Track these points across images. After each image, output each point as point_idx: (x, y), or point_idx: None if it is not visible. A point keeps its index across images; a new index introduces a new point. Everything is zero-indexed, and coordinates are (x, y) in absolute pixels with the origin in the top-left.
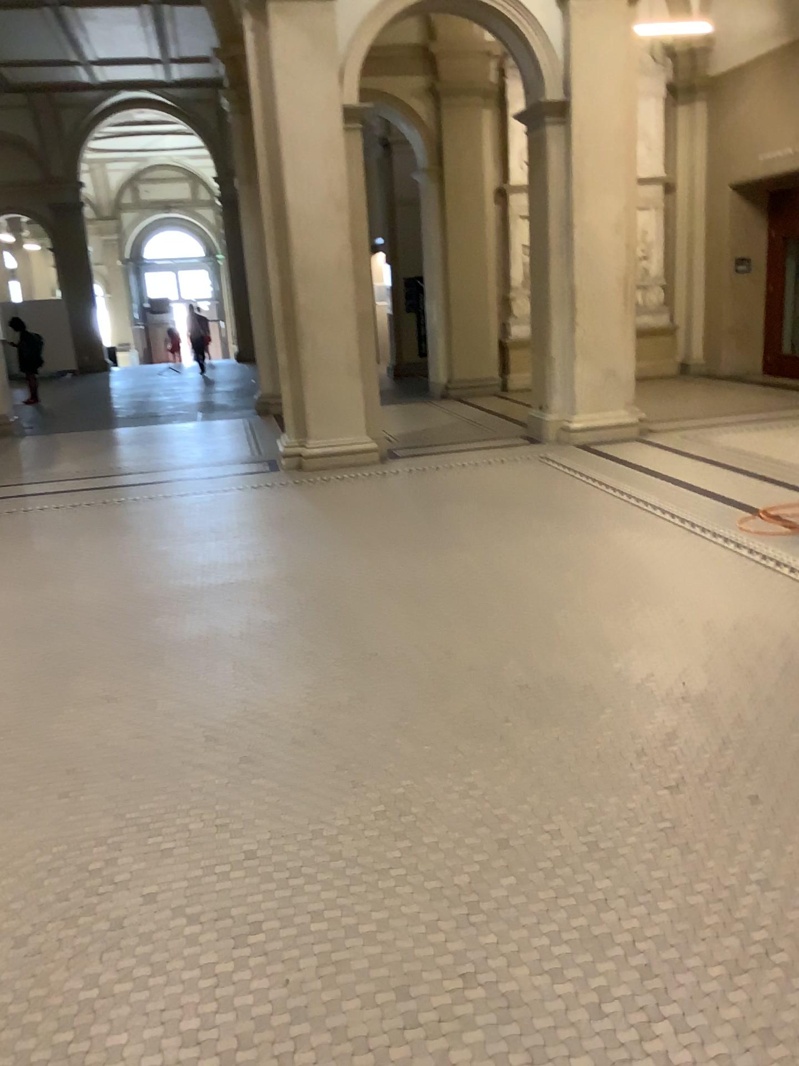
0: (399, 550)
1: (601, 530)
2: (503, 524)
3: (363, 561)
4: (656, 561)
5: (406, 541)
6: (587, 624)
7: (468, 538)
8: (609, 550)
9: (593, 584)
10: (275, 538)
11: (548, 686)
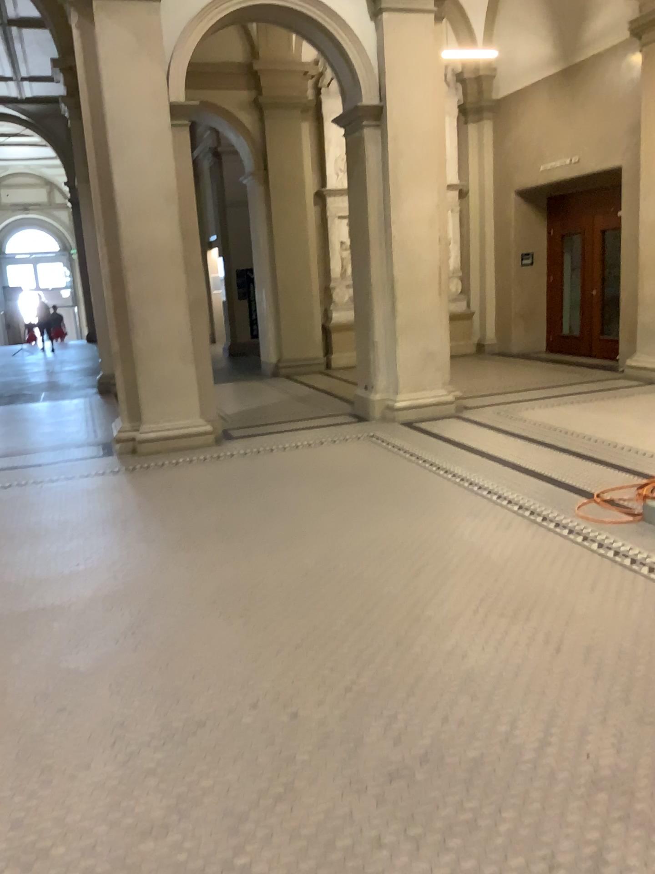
0: (230, 556)
1: (443, 524)
2: (340, 518)
3: (190, 575)
4: (510, 566)
5: (238, 545)
6: (451, 661)
7: (306, 538)
8: (457, 551)
9: (448, 600)
10: (94, 544)
11: (422, 777)
